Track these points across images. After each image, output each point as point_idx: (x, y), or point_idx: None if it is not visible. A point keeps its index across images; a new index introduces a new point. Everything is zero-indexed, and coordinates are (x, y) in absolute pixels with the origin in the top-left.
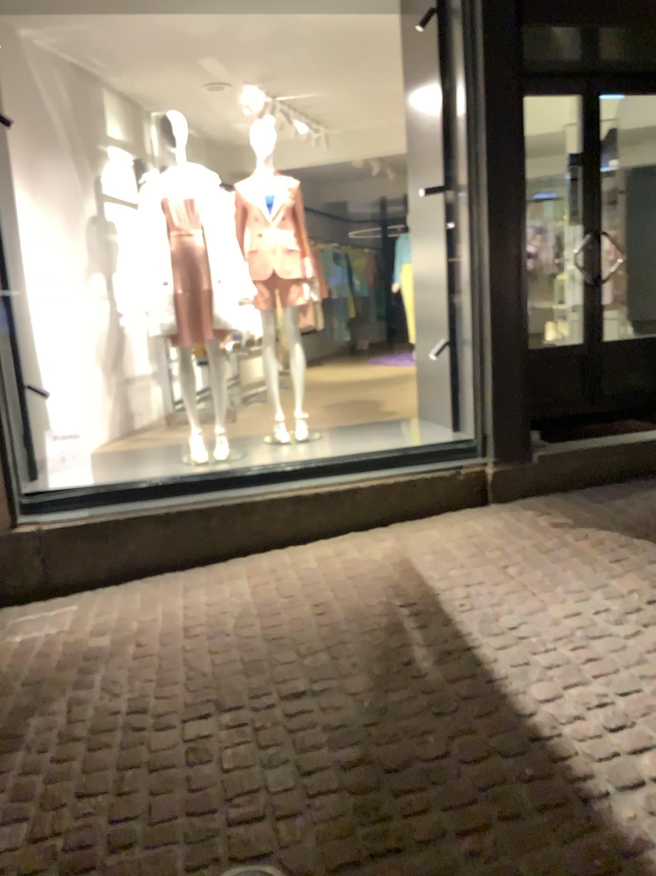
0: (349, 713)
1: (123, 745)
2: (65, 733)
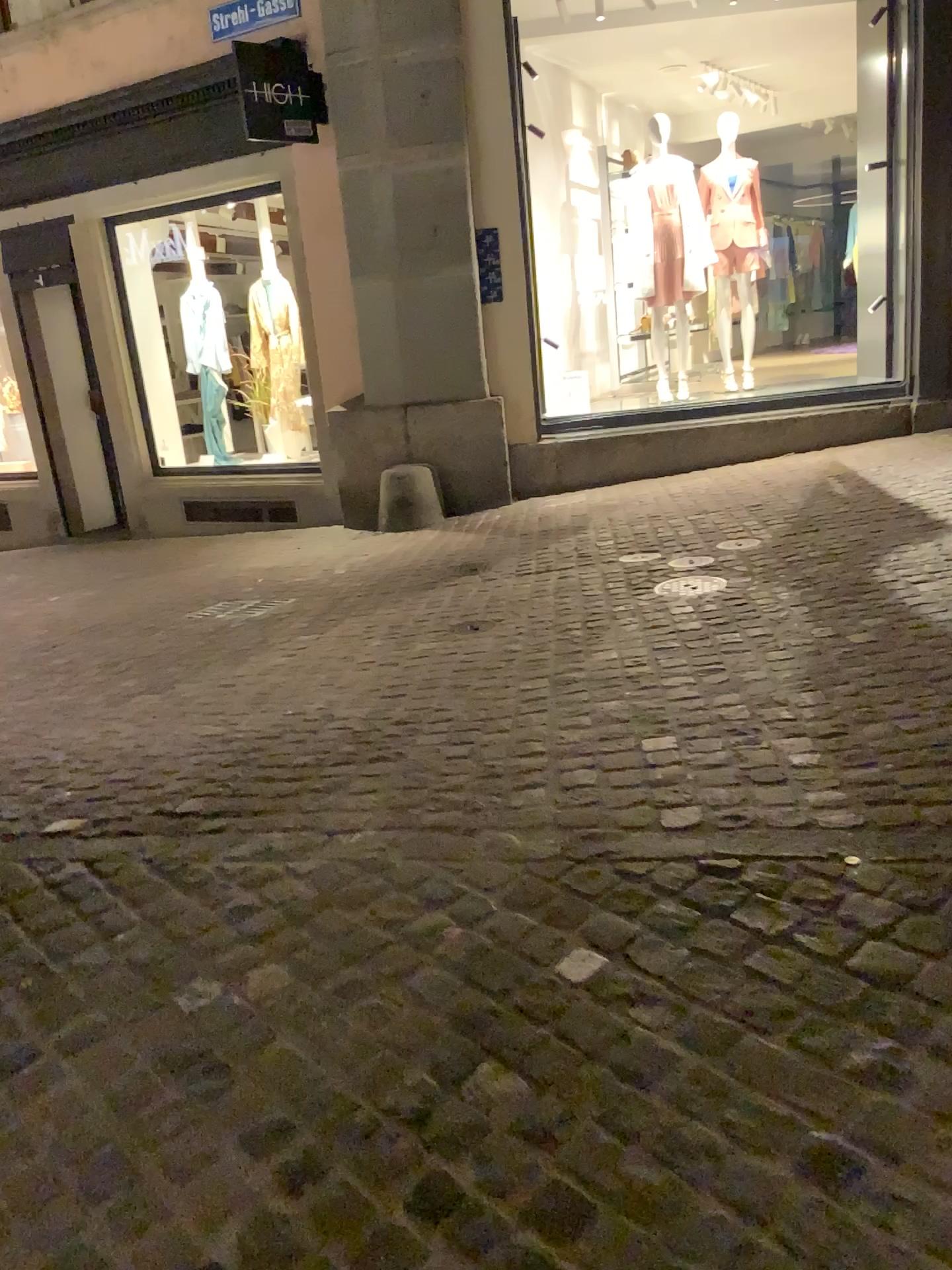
0: (791, 506)
1: (655, 521)
2: (616, 521)
